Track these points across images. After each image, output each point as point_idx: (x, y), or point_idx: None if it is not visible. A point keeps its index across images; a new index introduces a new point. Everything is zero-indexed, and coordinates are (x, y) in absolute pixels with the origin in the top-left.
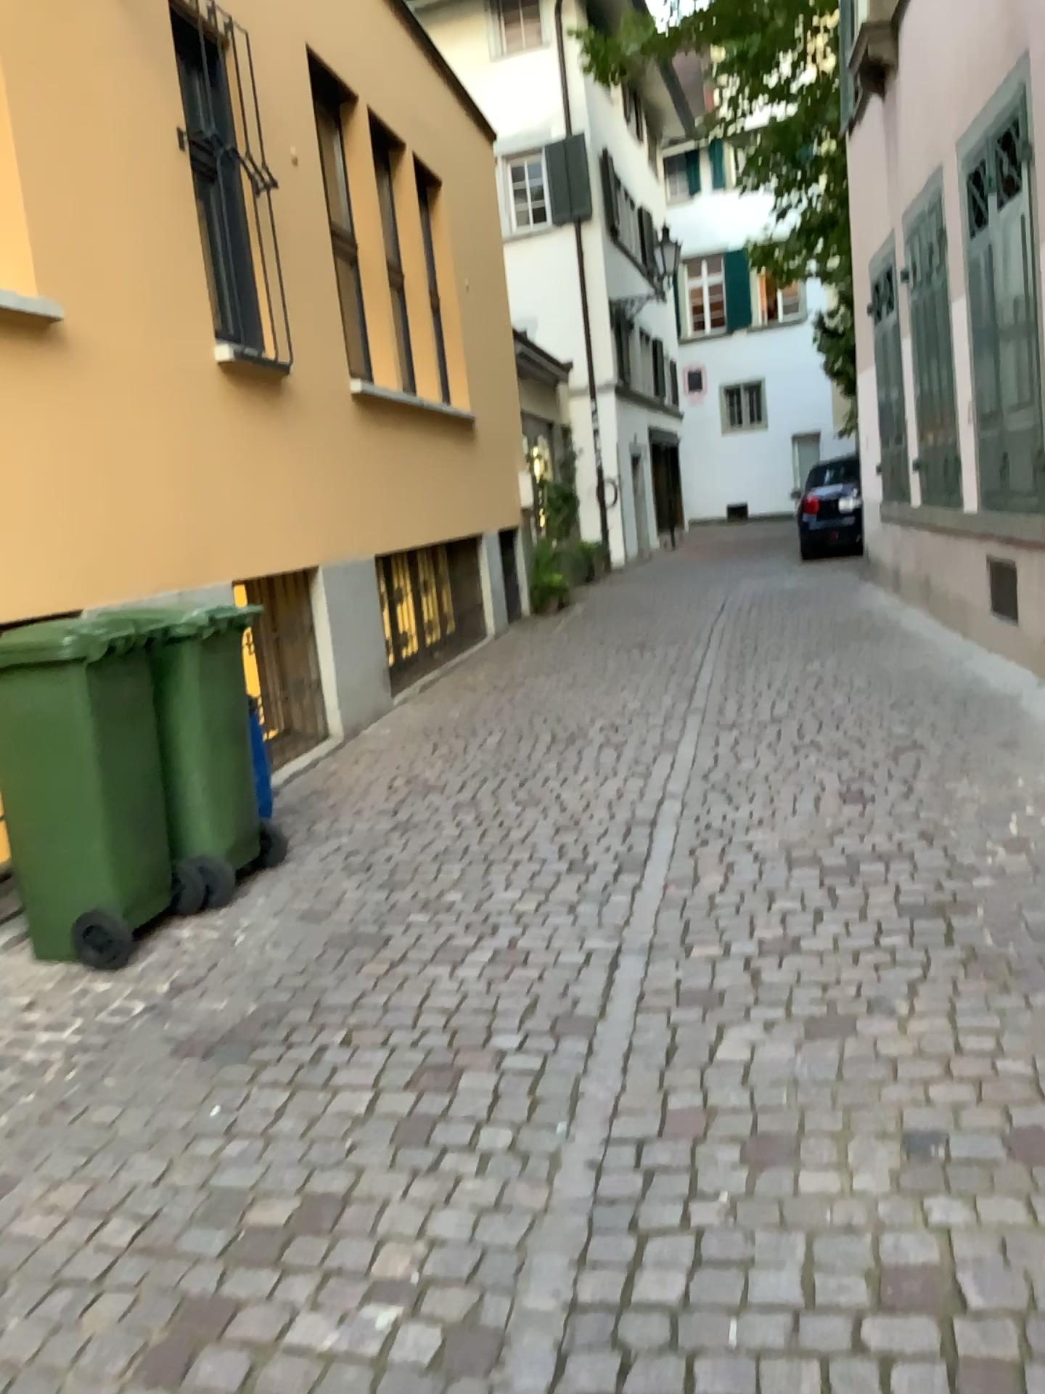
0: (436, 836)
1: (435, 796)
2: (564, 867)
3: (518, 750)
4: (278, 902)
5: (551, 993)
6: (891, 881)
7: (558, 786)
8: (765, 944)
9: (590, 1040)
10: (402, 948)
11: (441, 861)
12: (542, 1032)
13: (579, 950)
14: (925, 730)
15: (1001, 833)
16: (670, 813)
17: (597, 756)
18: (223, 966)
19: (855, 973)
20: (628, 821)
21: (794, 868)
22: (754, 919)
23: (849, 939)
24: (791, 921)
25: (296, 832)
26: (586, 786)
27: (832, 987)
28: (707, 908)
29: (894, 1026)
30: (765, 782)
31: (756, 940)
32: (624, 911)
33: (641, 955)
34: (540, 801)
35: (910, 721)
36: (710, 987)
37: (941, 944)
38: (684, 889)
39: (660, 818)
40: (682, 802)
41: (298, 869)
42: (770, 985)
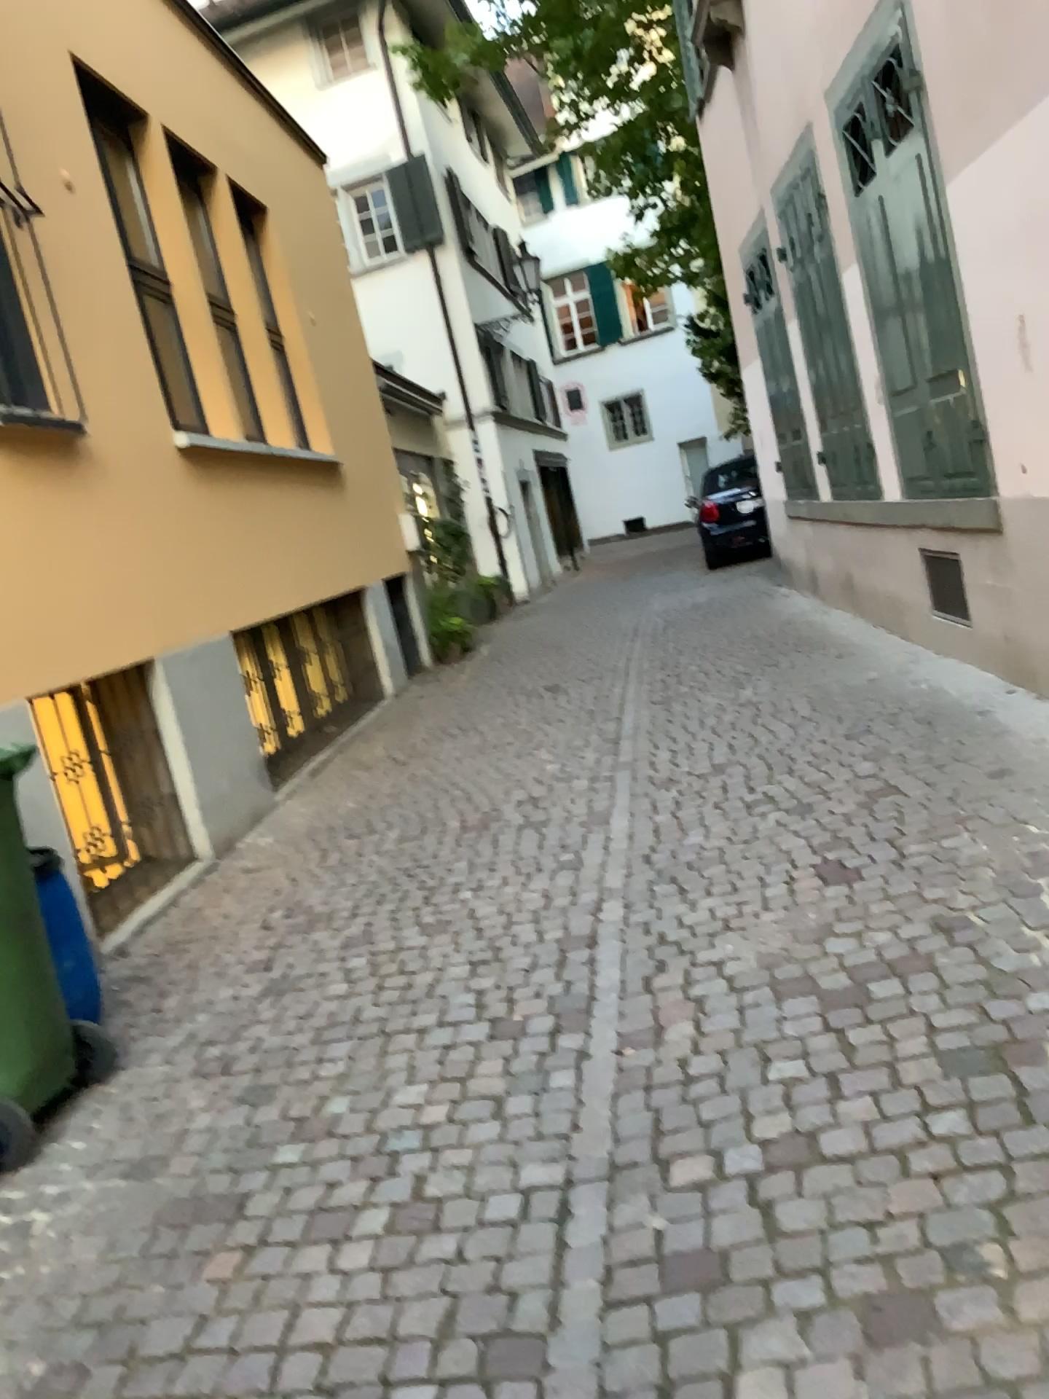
0: (318, 998)
1: (318, 934)
2: (483, 1031)
3: (420, 850)
4: (101, 1145)
5: (476, 1284)
6: (916, 1010)
7: (469, 898)
8: (770, 1147)
9: (539, 1381)
10: (263, 1216)
11: (324, 1041)
12: (467, 1374)
13: (511, 1186)
14: (900, 768)
15: (1040, 915)
16: (611, 925)
17: (514, 849)
18: (4, 1288)
19: (910, 1192)
20: (560, 942)
21: (782, 999)
22: (746, 1097)
23: (885, 1125)
24: (798, 1097)
25: (140, 1014)
26: (504, 895)
27: (884, 1229)
28: (679, 1082)
29: (997, 1311)
30: (721, 862)
31: (756, 1139)
32: (567, 1102)
33: (599, 1187)
34: (448, 926)
35: (877, 758)
36: (705, 1245)
37: (1018, 1124)
38: (644, 1052)
39: (599, 933)
40: (623, 906)
41: (134, 1079)
42: (790, 1234)
